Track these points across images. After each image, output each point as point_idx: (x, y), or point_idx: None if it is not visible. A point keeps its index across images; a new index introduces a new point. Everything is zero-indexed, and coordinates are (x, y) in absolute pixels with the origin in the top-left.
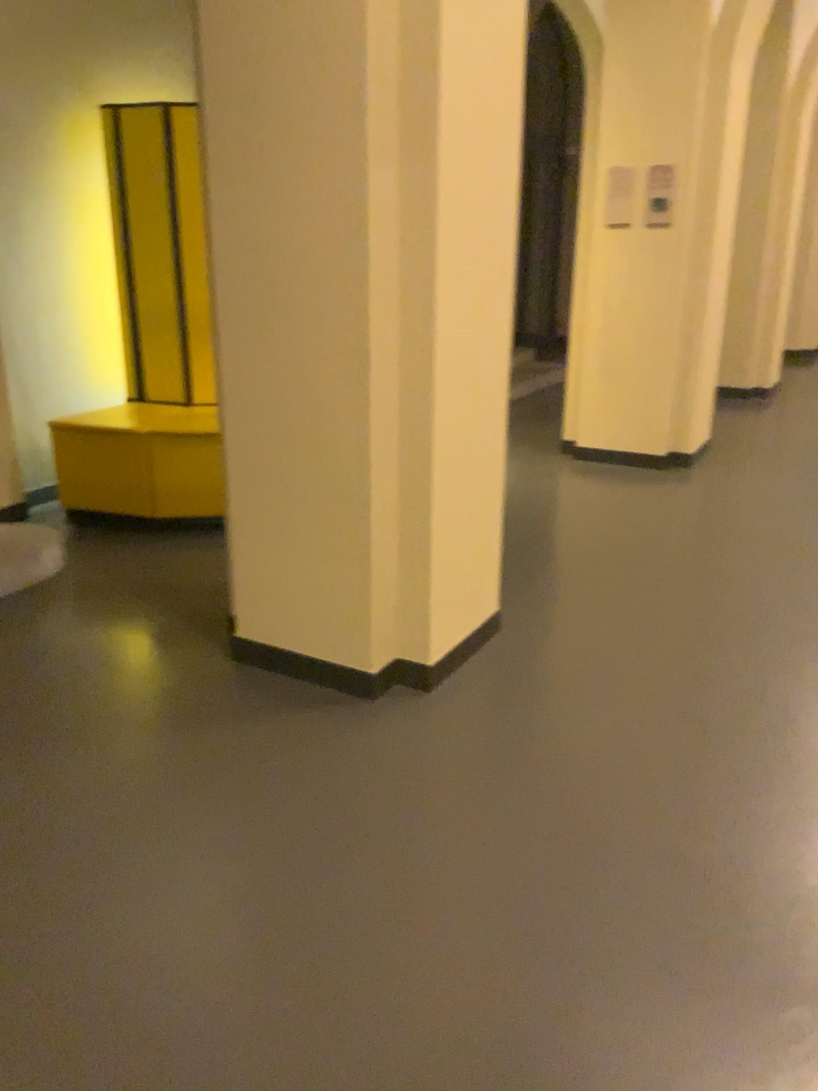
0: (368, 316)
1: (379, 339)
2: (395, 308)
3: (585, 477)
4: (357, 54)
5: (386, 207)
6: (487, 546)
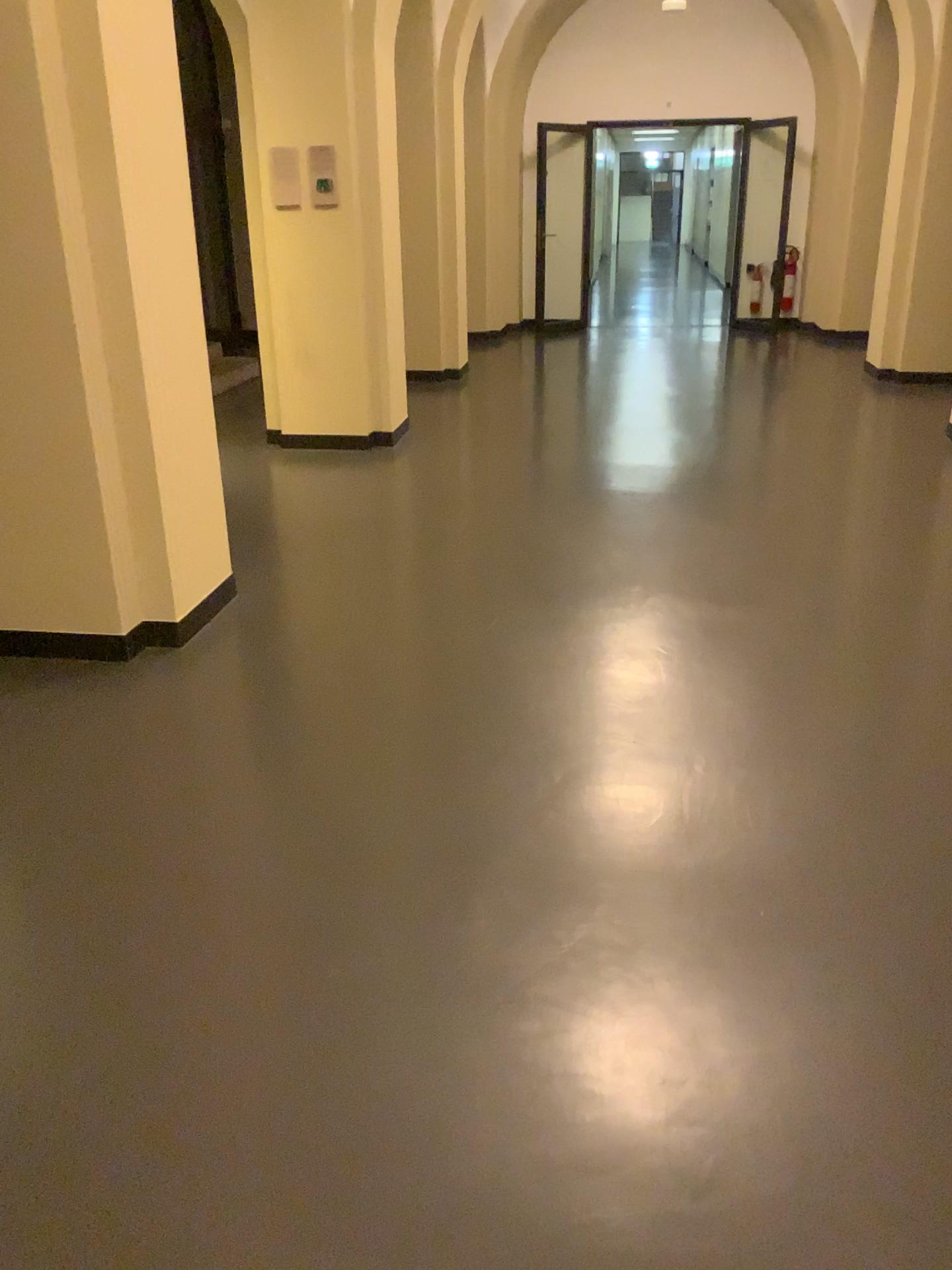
0: (70, 299)
1: (85, 320)
2: (96, 291)
3: (293, 461)
4: (25, 55)
5: (74, 197)
6: (210, 512)
